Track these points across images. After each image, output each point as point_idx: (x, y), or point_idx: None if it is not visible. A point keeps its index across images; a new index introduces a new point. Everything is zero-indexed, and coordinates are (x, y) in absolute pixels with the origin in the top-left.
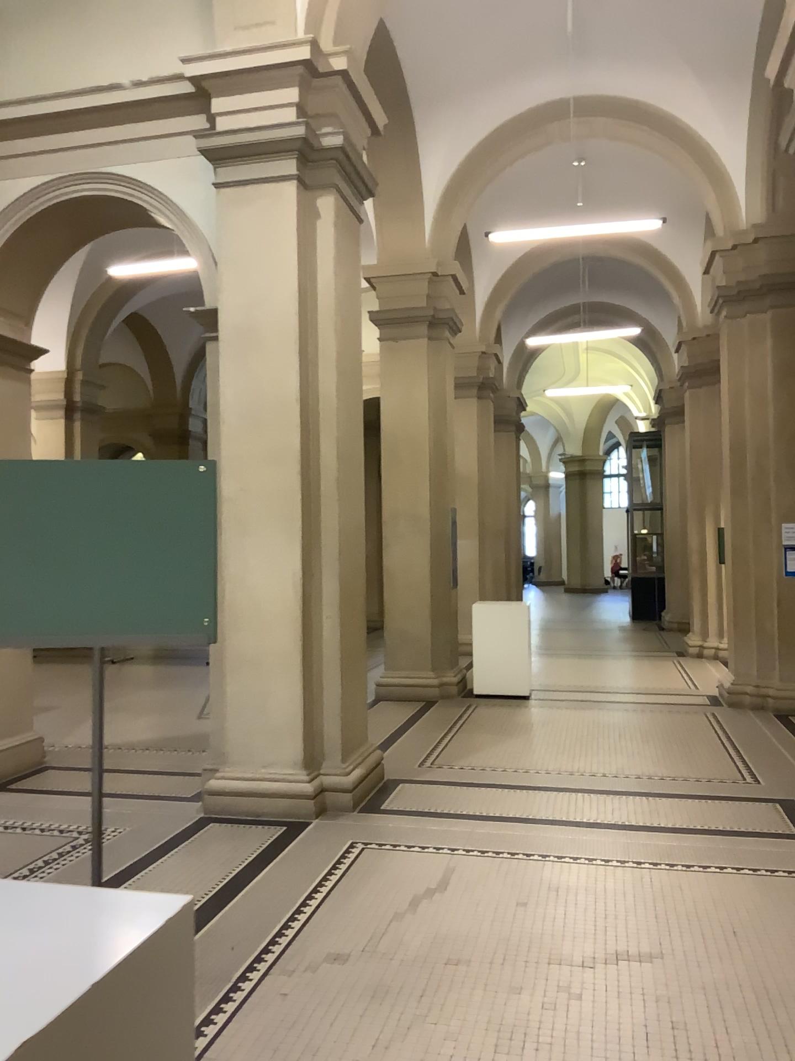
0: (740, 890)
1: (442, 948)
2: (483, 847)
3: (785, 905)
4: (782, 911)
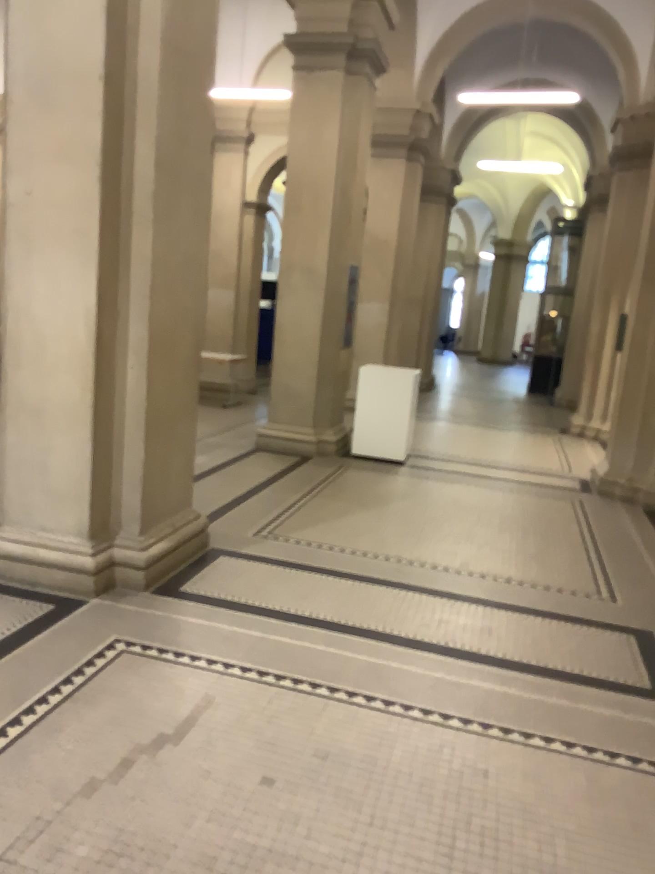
0: (562, 790)
1: (109, 870)
2: (260, 670)
3: (619, 830)
4: (614, 841)
